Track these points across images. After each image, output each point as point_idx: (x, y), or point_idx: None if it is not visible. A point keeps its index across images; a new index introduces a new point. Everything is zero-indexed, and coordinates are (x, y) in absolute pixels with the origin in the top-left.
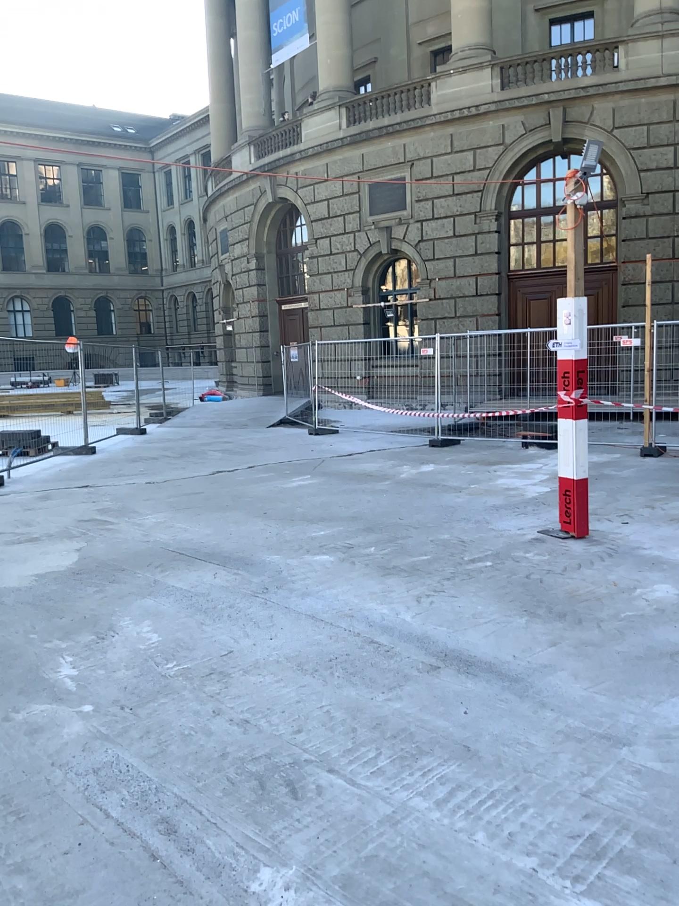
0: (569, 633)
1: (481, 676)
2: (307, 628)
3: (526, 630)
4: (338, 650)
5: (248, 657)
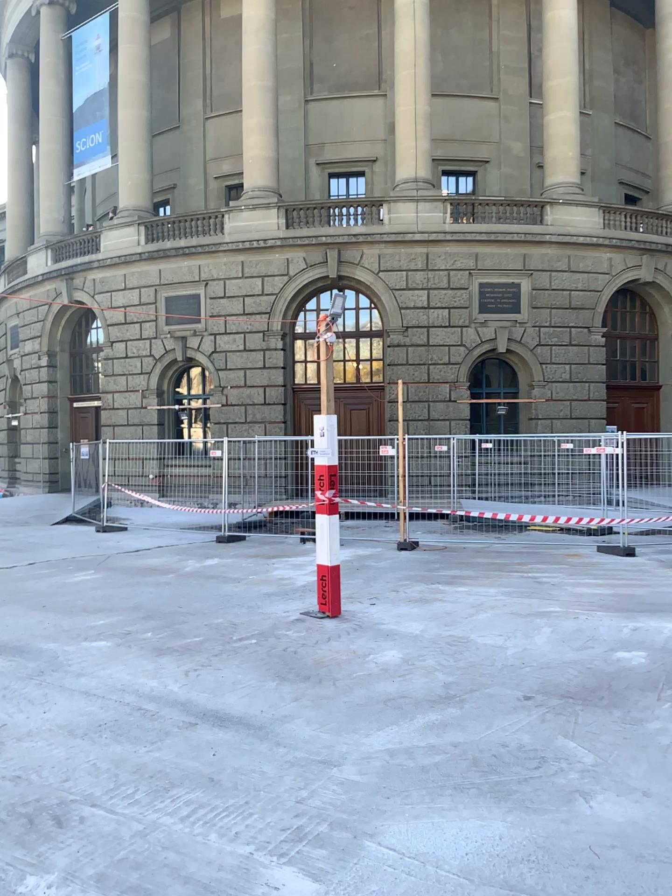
0: (309, 689)
1: (232, 723)
2: (83, 698)
3: (274, 689)
4: (111, 713)
5: (26, 723)
